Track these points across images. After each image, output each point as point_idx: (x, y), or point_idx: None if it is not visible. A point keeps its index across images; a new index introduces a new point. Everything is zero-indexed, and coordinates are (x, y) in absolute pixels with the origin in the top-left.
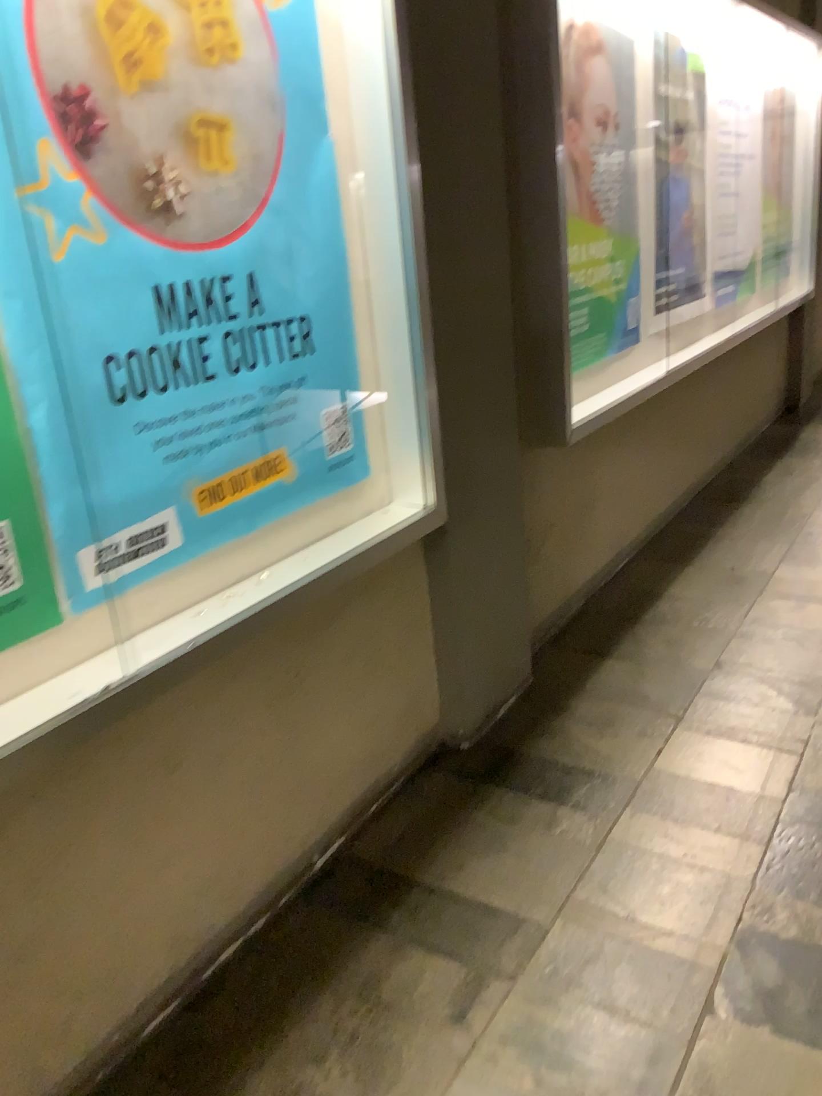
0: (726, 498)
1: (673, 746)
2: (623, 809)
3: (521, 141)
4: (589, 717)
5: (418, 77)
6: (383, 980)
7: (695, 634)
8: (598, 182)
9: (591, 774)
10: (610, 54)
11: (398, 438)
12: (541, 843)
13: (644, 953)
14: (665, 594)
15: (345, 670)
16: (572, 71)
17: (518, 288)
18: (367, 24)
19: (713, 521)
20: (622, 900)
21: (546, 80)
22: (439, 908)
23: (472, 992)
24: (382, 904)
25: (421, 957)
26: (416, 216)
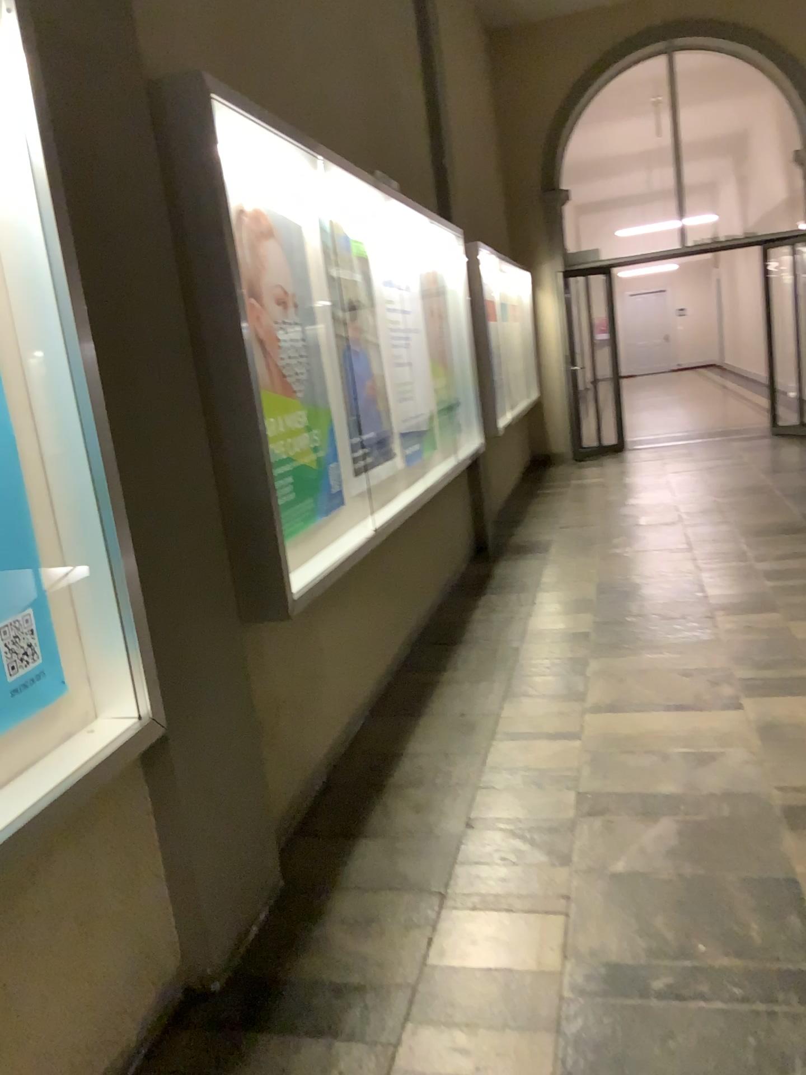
0: (443, 643)
1: (441, 932)
2: (403, 1026)
3: (207, 320)
4: (348, 915)
5: (88, 257)
6: None
7: (440, 795)
8: (286, 356)
9: (362, 989)
10: (283, 240)
11: (100, 645)
12: None
13: None
14: (403, 754)
15: (58, 936)
16: (249, 253)
17: (219, 465)
18: (25, 204)
19: (435, 669)
20: None
21: (225, 262)
22: None
23: None
24: None
25: None
26: (100, 400)
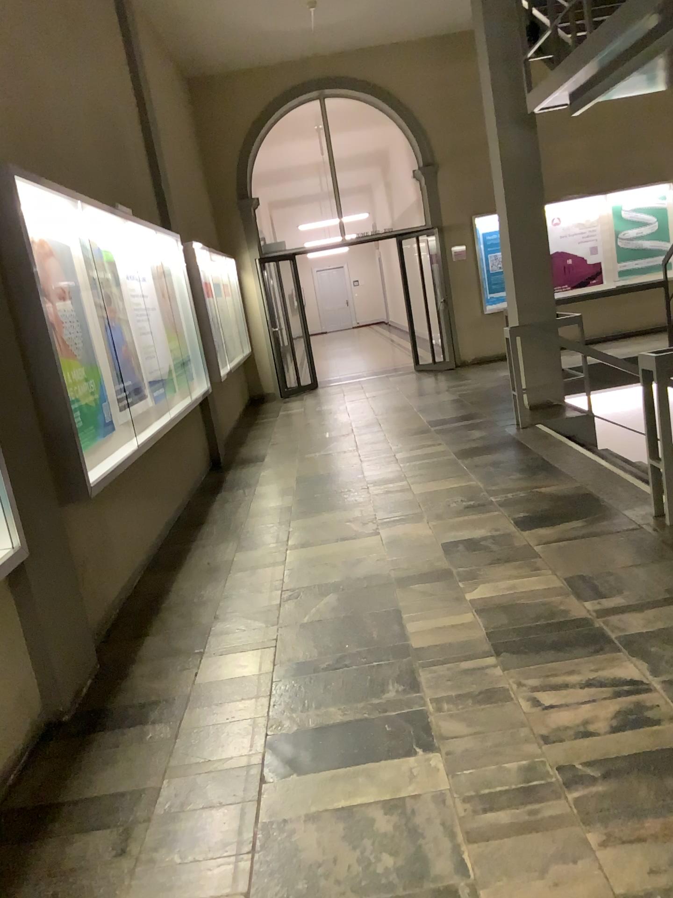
0: (191, 525)
1: (203, 668)
2: (184, 710)
3: (24, 314)
4: (145, 672)
5: None
6: (63, 858)
7: (197, 606)
8: (69, 333)
9: (158, 700)
10: (59, 256)
11: None
12: (140, 747)
13: (220, 770)
14: (170, 591)
15: None
16: (42, 269)
17: (38, 403)
18: None
19: (187, 541)
20: (199, 753)
21: (32, 278)
22: (84, 807)
23: (125, 835)
24: (43, 823)
25: (83, 836)
26: None
